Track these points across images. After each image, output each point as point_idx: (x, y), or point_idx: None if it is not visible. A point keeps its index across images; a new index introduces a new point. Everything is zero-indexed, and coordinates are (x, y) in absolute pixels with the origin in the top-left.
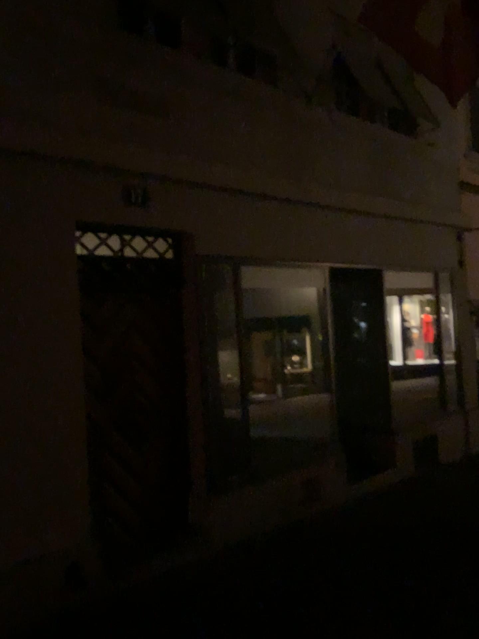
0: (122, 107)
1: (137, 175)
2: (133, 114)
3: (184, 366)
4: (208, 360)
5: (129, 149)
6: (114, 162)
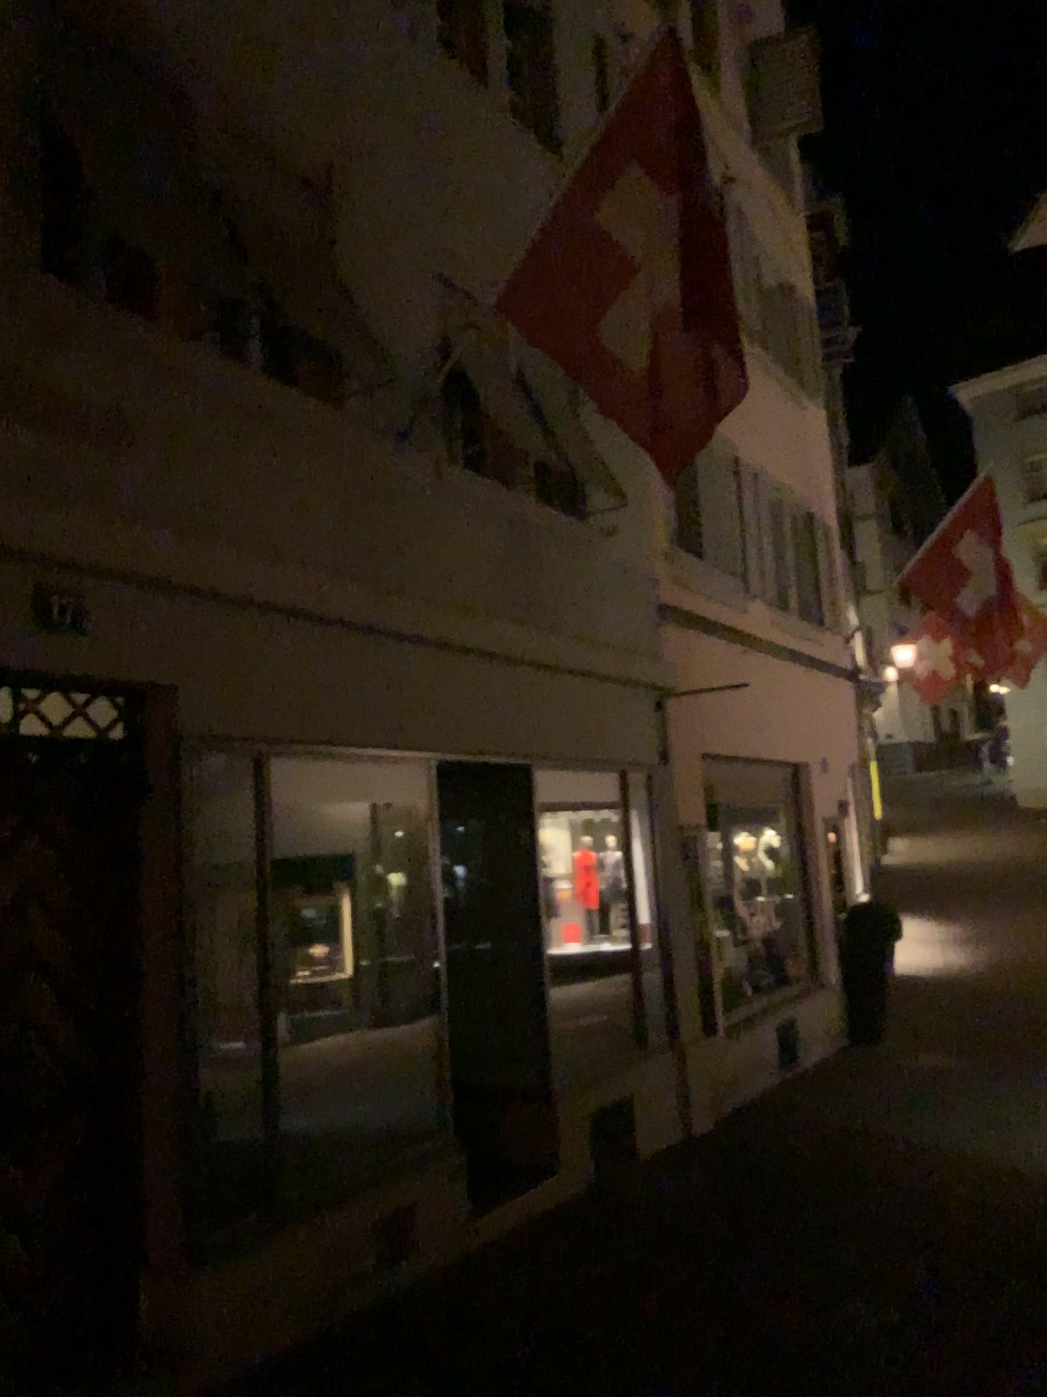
0: (42, 429)
1: (66, 568)
2: (63, 445)
3: (143, 974)
4: (195, 960)
5: (53, 516)
6: (23, 540)
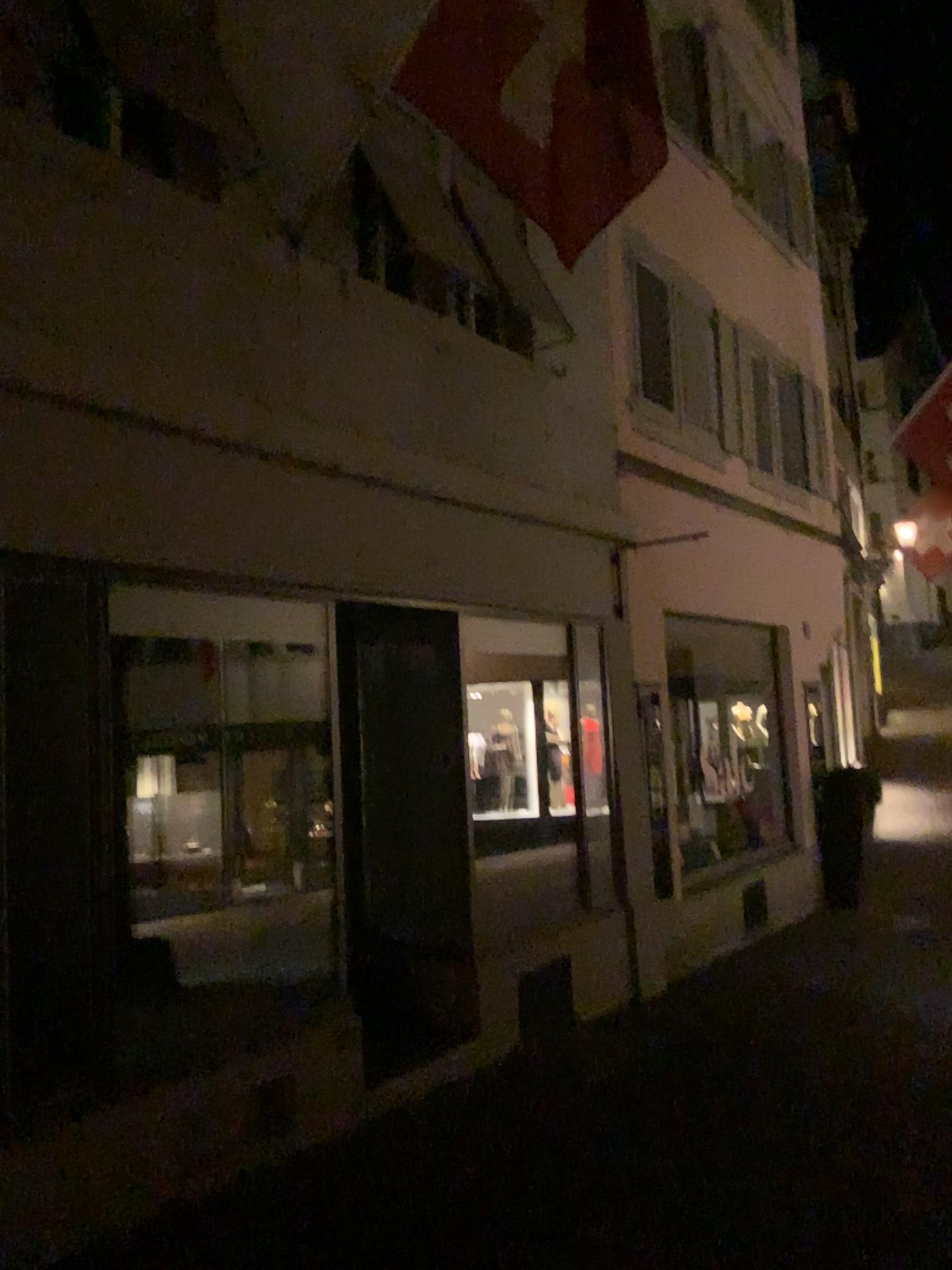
0: None
1: None
2: None
3: None
4: (1, 807)
5: None
6: None
